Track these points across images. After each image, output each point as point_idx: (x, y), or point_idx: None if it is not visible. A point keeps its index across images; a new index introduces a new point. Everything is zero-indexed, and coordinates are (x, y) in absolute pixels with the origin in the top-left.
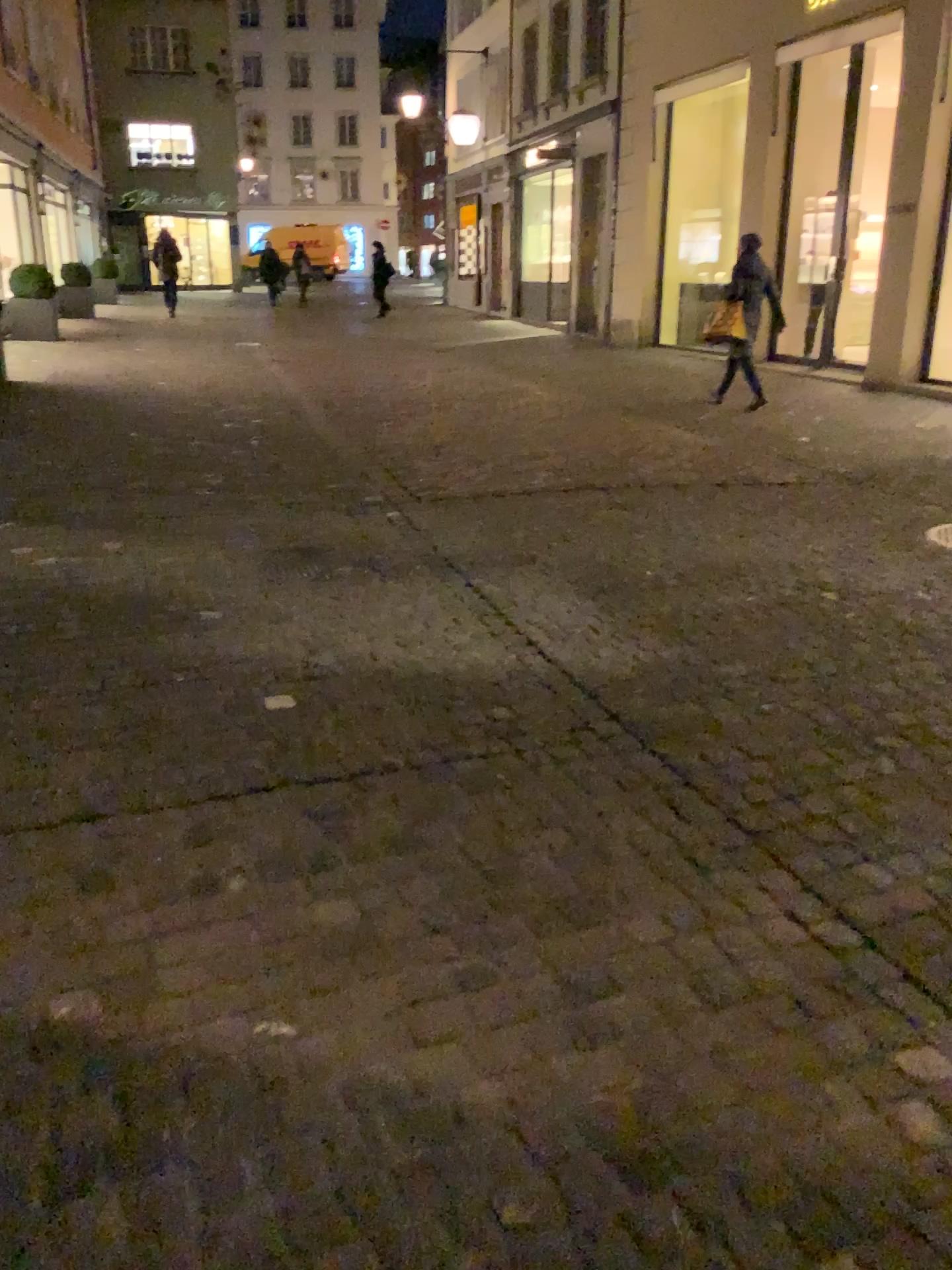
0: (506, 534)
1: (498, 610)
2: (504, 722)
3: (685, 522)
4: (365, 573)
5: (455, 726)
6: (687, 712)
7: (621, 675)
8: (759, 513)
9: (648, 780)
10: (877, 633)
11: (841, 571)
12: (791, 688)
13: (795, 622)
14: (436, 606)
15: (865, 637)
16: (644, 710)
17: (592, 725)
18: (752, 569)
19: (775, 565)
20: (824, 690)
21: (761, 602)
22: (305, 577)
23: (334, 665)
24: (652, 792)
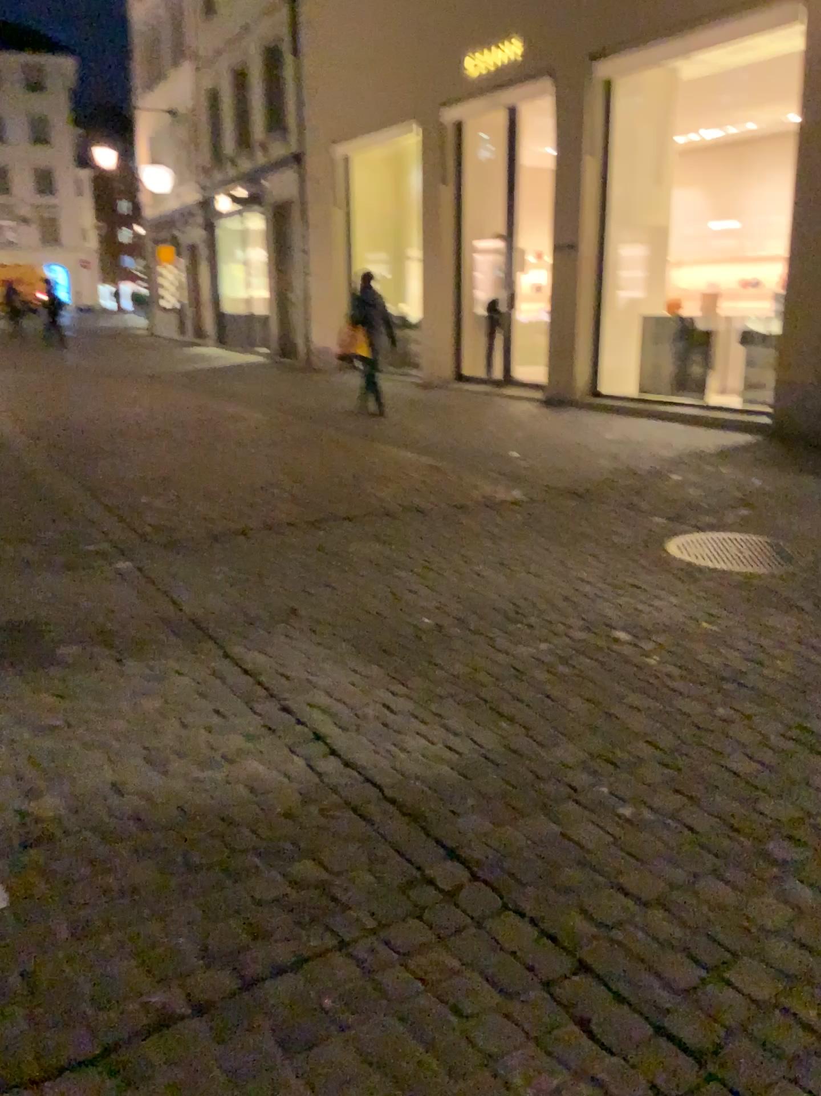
0: (257, 585)
1: (269, 693)
2: (313, 883)
3: (443, 555)
4: (99, 654)
5: (250, 903)
6: (534, 828)
7: (439, 779)
8: (512, 539)
9: (530, 966)
10: (690, 680)
11: (619, 603)
12: (636, 773)
13: (601, 674)
14: (193, 696)
15: (680, 688)
16: (484, 835)
17: (429, 872)
18: (529, 607)
19: (551, 602)
20: (674, 772)
21: (556, 651)
22: (22, 669)
23: (69, 812)
24: (541, 987)
